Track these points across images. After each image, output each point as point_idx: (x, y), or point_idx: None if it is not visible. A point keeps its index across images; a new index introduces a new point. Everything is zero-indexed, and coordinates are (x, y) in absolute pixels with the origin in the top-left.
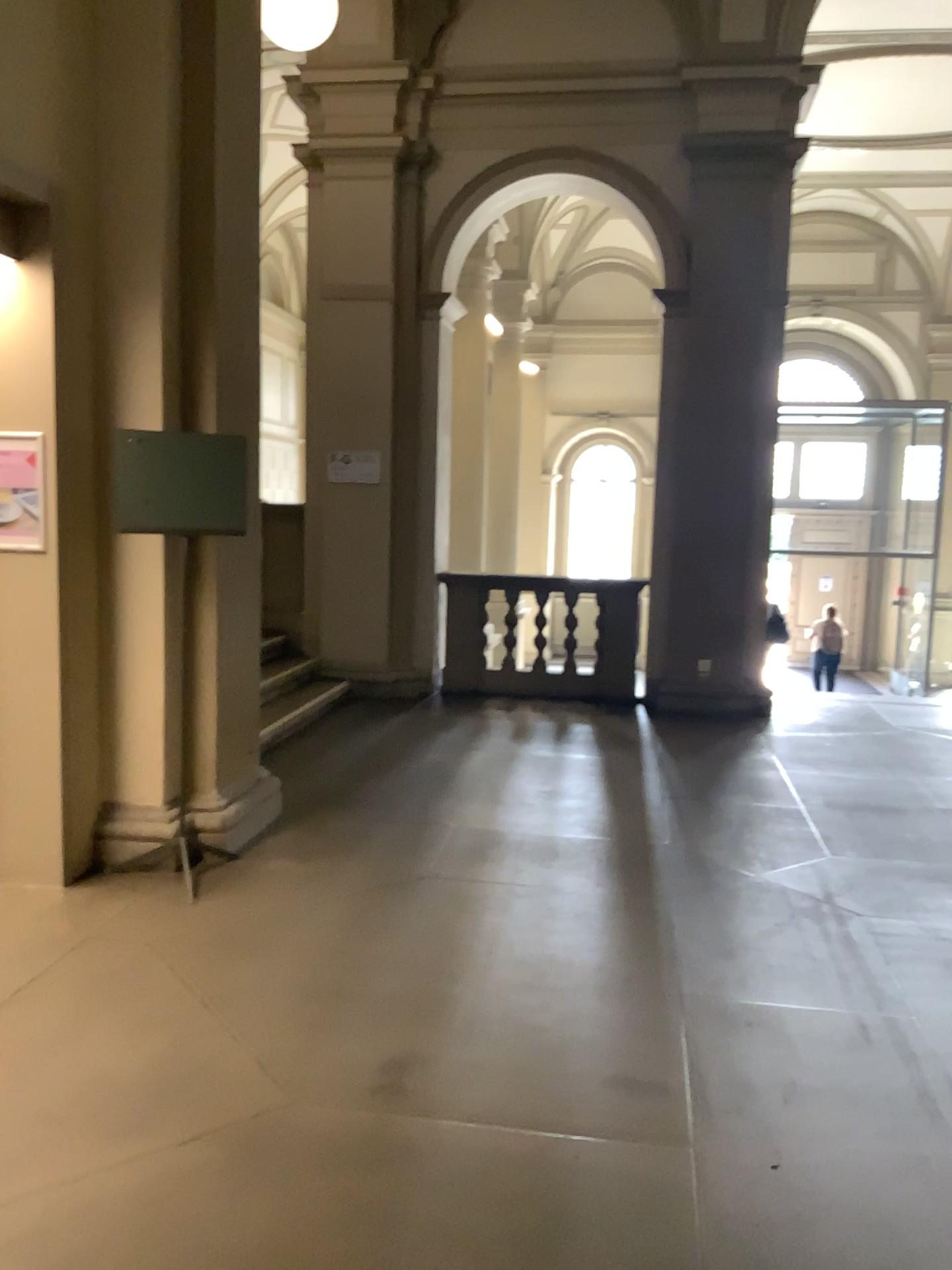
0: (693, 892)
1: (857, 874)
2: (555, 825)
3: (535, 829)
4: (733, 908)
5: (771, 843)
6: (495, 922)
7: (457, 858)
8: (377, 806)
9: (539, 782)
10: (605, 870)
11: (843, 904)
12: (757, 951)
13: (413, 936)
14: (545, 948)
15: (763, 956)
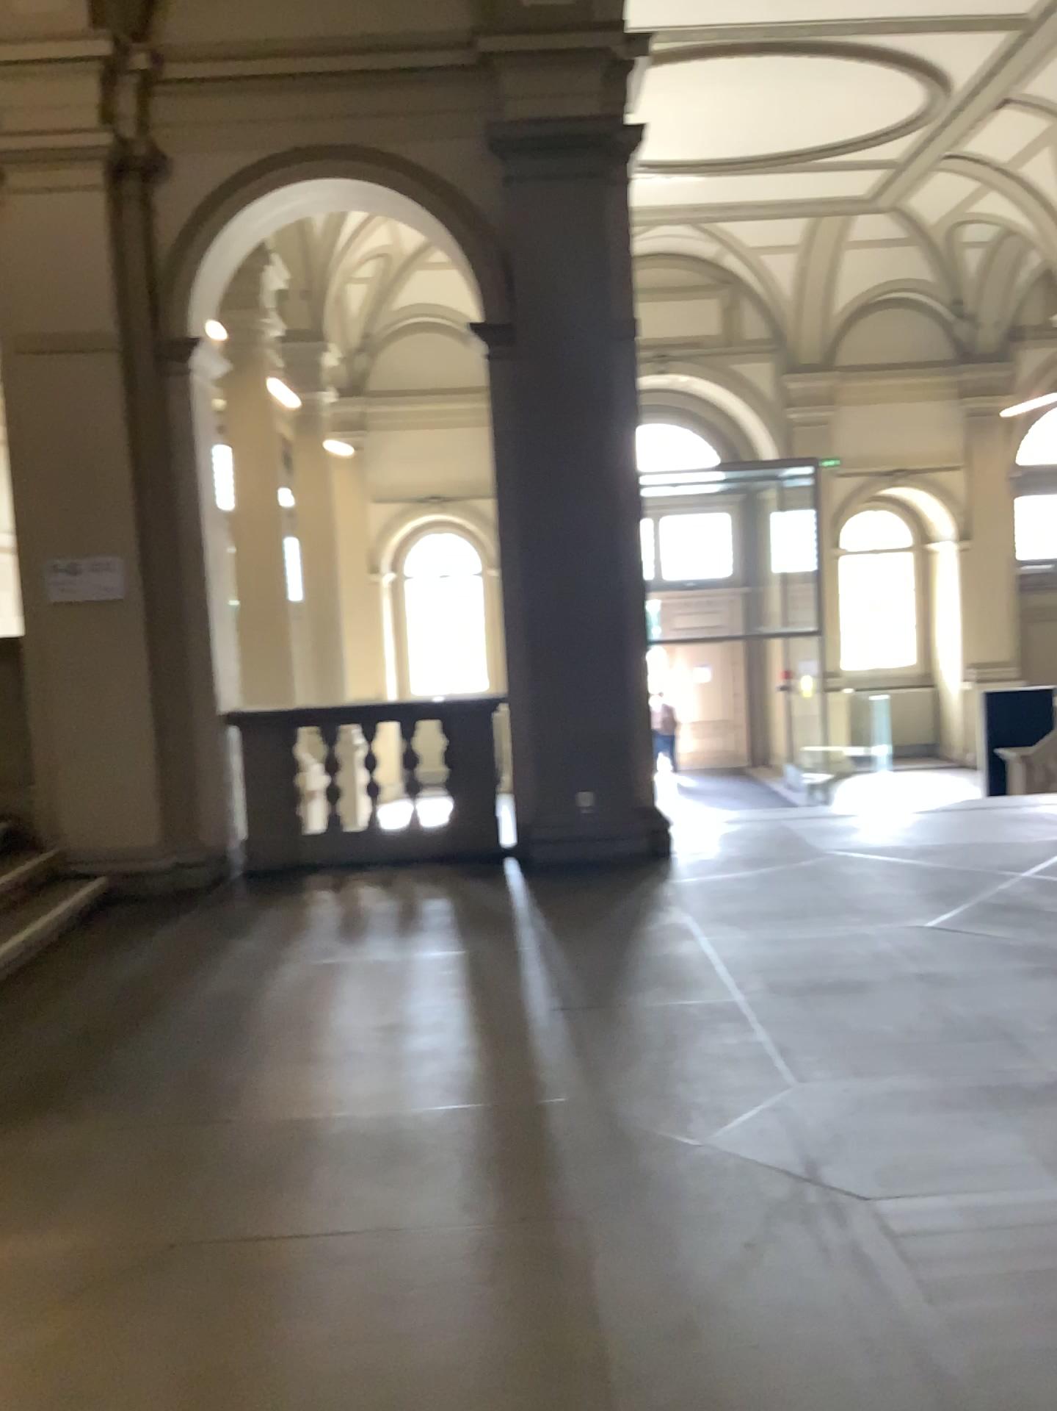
0: (612, 1202)
1: (845, 1122)
2: (394, 1094)
3: (362, 1108)
4: (678, 1229)
5: (712, 1077)
6: (289, 1337)
7: (234, 1193)
8: (116, 1100)
9: (372, 1013)
10: (472, 1178)
11: (839, 1189)
12: (731, 1324)
13: (135, 1407)
14: (374, 1393)
15: (742, 1334)
